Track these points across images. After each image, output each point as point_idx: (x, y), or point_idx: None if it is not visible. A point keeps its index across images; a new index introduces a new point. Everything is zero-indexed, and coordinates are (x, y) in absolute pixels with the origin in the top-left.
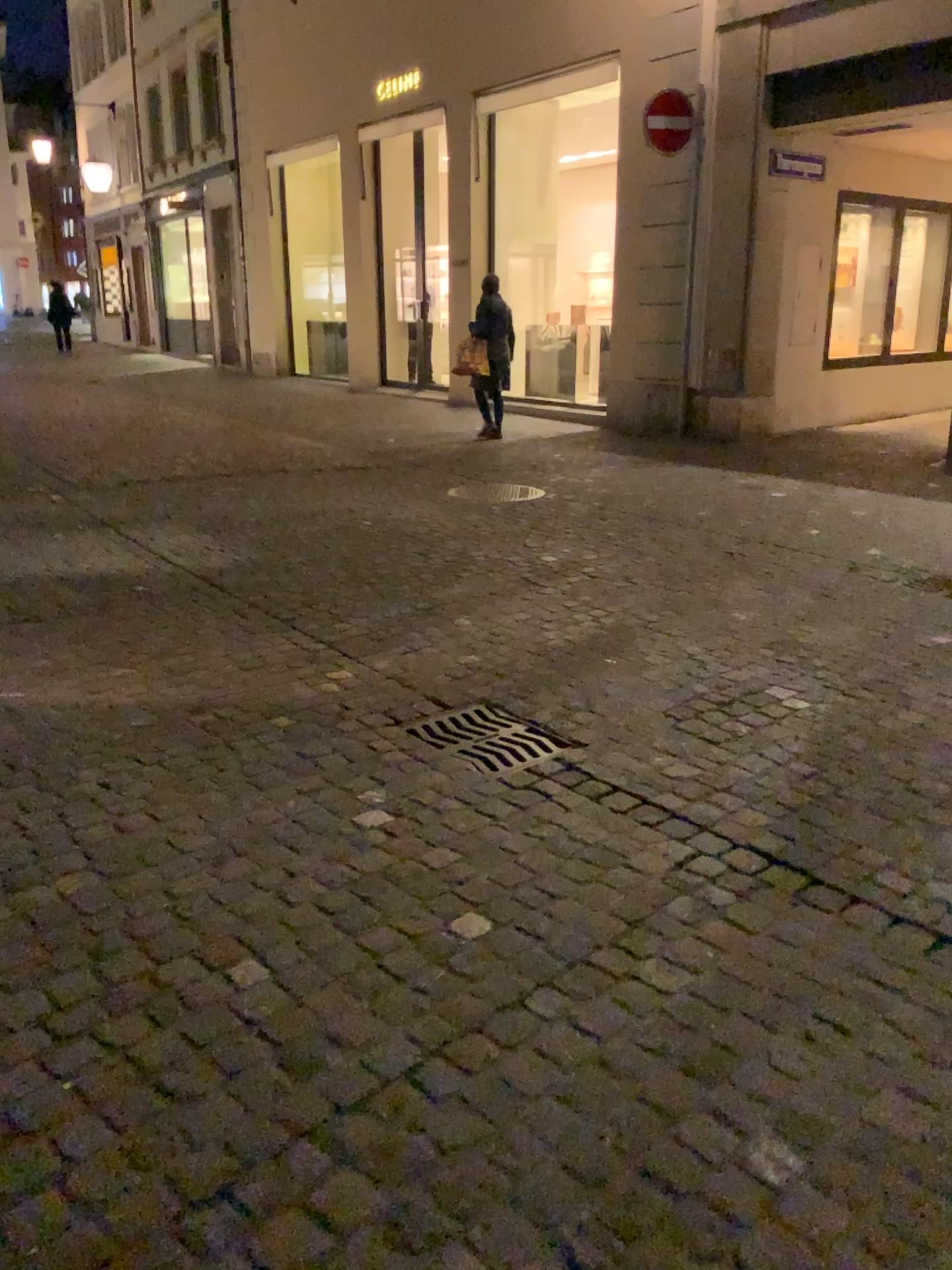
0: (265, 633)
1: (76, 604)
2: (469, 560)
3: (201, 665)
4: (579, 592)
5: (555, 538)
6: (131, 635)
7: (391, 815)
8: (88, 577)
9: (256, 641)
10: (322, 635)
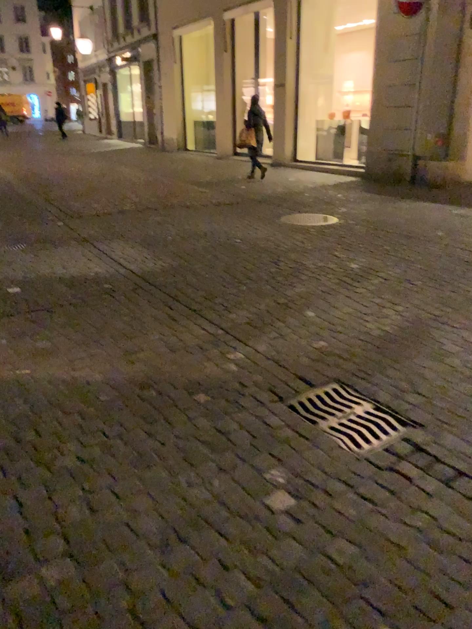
0: (185, 322)
1: (66, 299)
2: (307, 269)
3: (145, 349)
4: (383, 293)
5: (357, 253)
6: (100, 324)
7: (295, 501)
8: (75, 279)
9: (180, 330)
10: (222, 325)
